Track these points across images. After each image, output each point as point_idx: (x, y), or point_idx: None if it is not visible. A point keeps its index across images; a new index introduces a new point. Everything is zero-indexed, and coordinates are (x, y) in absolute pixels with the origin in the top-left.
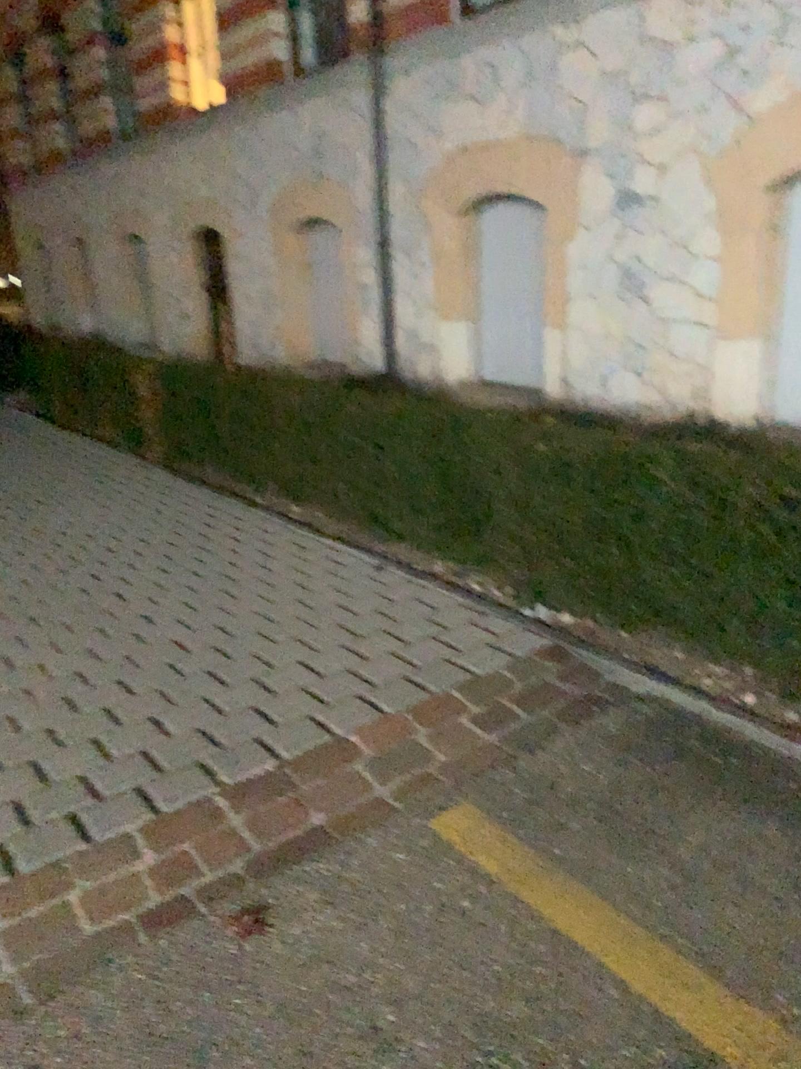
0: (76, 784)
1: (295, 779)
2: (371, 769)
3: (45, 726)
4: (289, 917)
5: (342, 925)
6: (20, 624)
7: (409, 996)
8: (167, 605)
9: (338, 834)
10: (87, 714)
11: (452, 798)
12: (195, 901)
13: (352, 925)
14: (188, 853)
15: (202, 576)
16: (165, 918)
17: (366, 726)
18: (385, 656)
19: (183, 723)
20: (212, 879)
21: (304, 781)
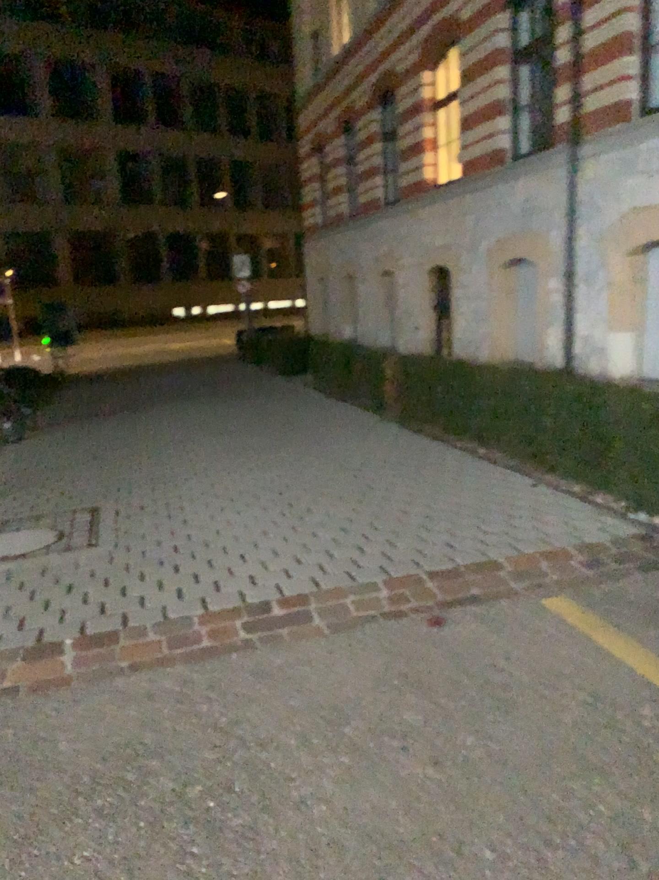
0: (348, 561)
1: (466, 573)
2: (510, 575)
3: (331, 537)
4: (456, 625)
5: (484, 630)
6: (314, 492)
7: (515, 658)
8: (397, 492)
9: (487, 598)
10: (353, 535)
11: (556, 592)
12: (408, 613)
13: (490, 631)
14: (406, 594)
15: (419, 479)
16: (393, 617)
17: (510, 556)
18: (529, 528)
19: (405, 544)
20: (417, 606)
21: (471, 575)
